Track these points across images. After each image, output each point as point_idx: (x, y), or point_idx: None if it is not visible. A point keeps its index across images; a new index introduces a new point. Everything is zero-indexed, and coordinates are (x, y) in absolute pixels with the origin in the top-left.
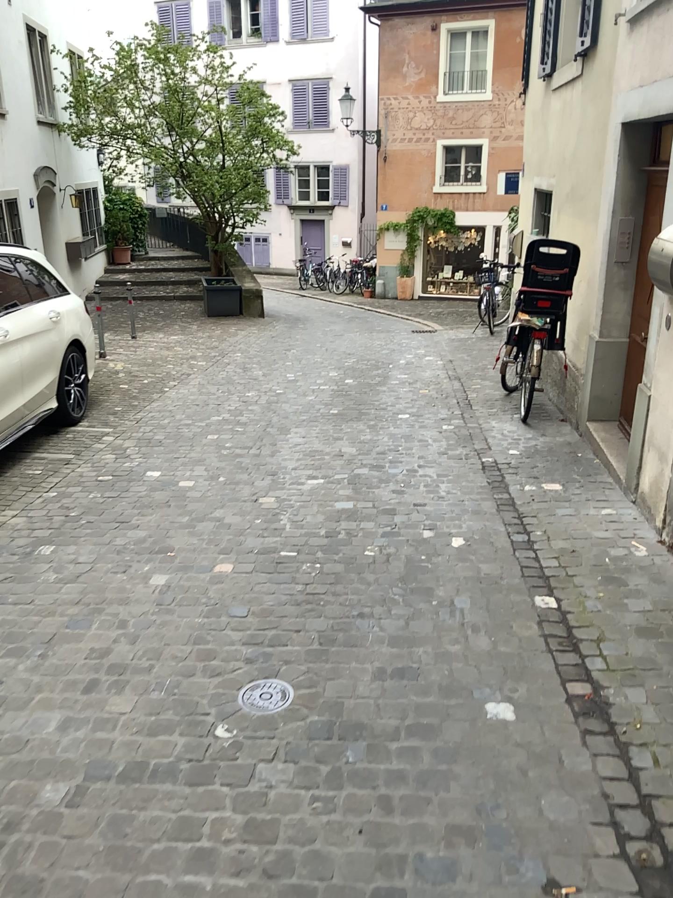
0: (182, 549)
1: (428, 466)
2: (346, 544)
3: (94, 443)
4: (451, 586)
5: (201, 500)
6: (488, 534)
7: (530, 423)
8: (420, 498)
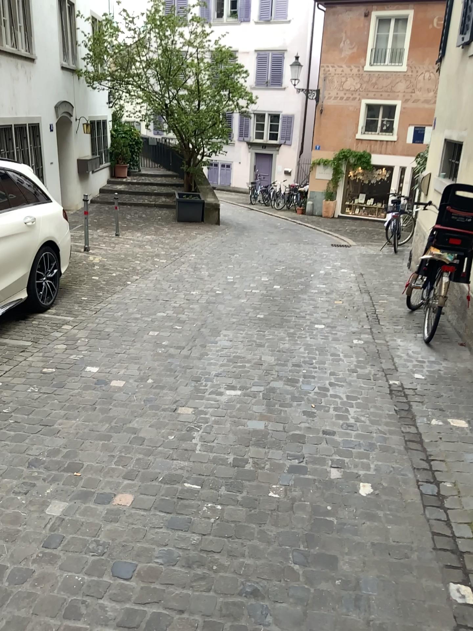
0: (91, 467)
1: (338, 385)
2: (251, 479)
3: (50, 333)
4: (355, 555)
5: (125, 406)
6: (395, 480)
7: (431, 345)
8: (328, 426)
